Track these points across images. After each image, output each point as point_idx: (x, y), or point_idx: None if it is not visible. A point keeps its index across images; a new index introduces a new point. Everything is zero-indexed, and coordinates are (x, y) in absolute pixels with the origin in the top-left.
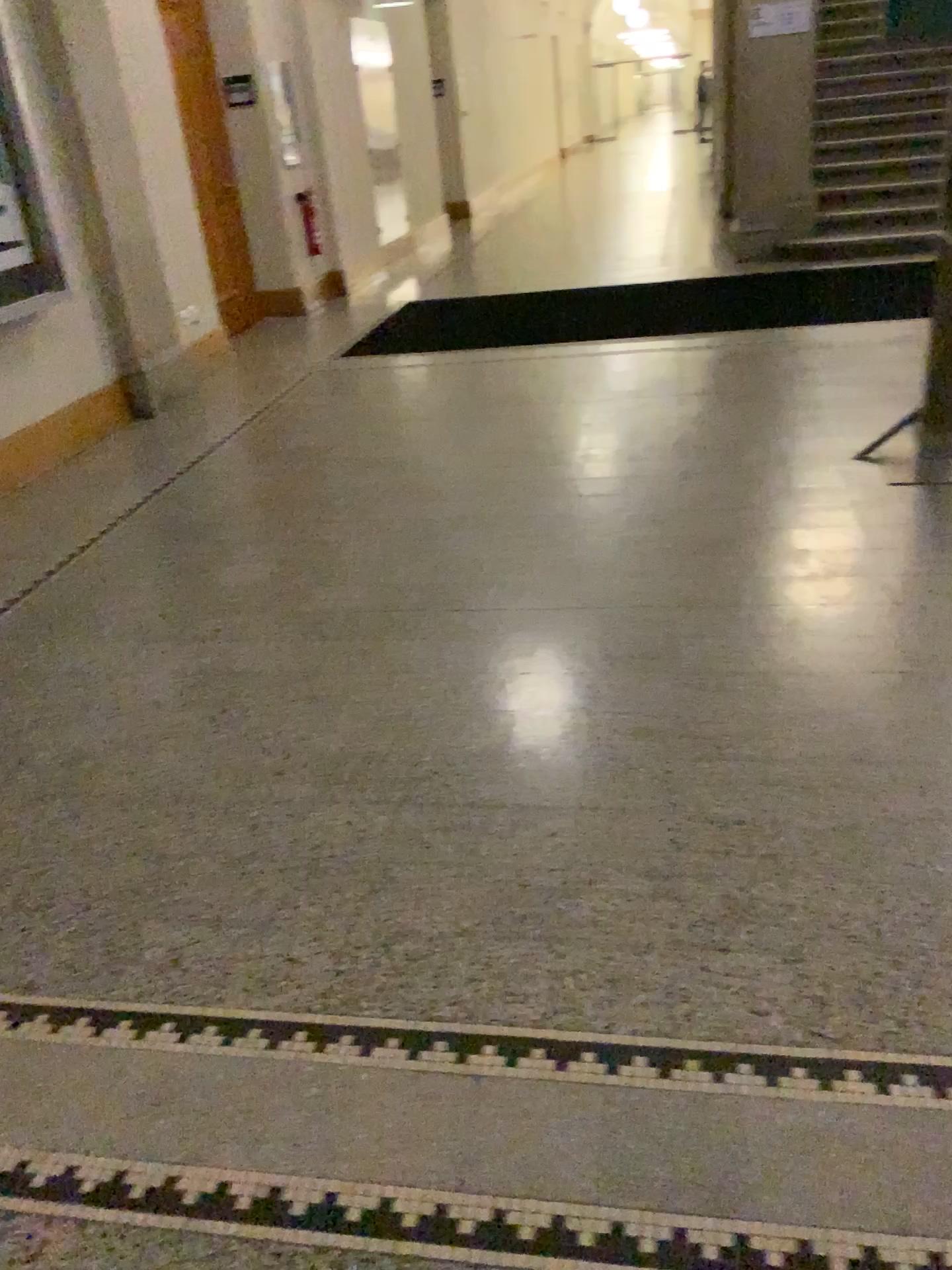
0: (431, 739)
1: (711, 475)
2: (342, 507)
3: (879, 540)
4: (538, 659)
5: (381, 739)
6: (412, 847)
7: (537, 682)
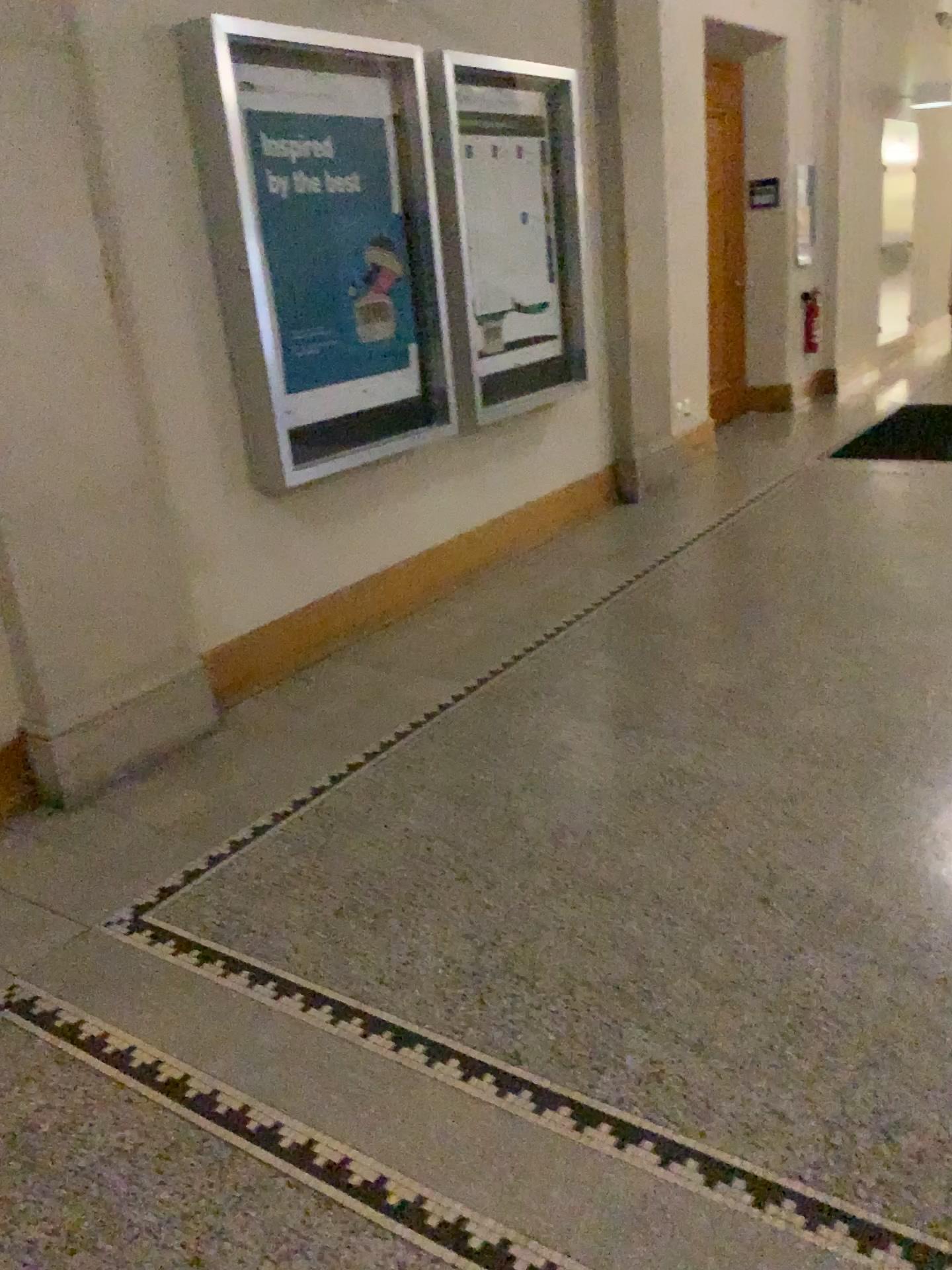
0: (938, 901)
1: None
2: (832, 620)
3: None
4: None
5: (878, 887)
6: (917, 1023)
7: None
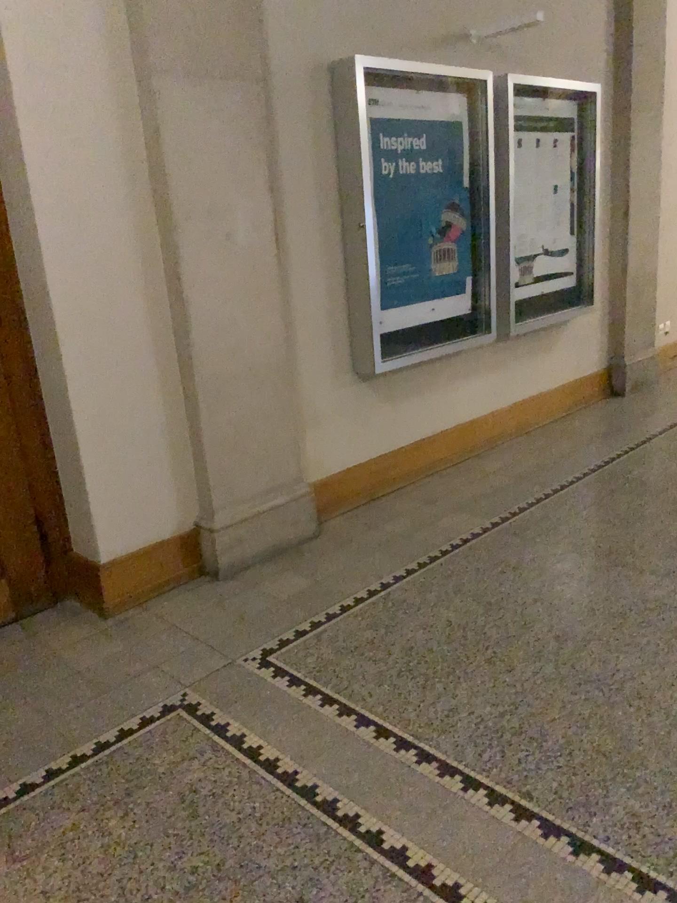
0: None
1: None
2: None
3: None
4: None
5: None
6: None
7: None
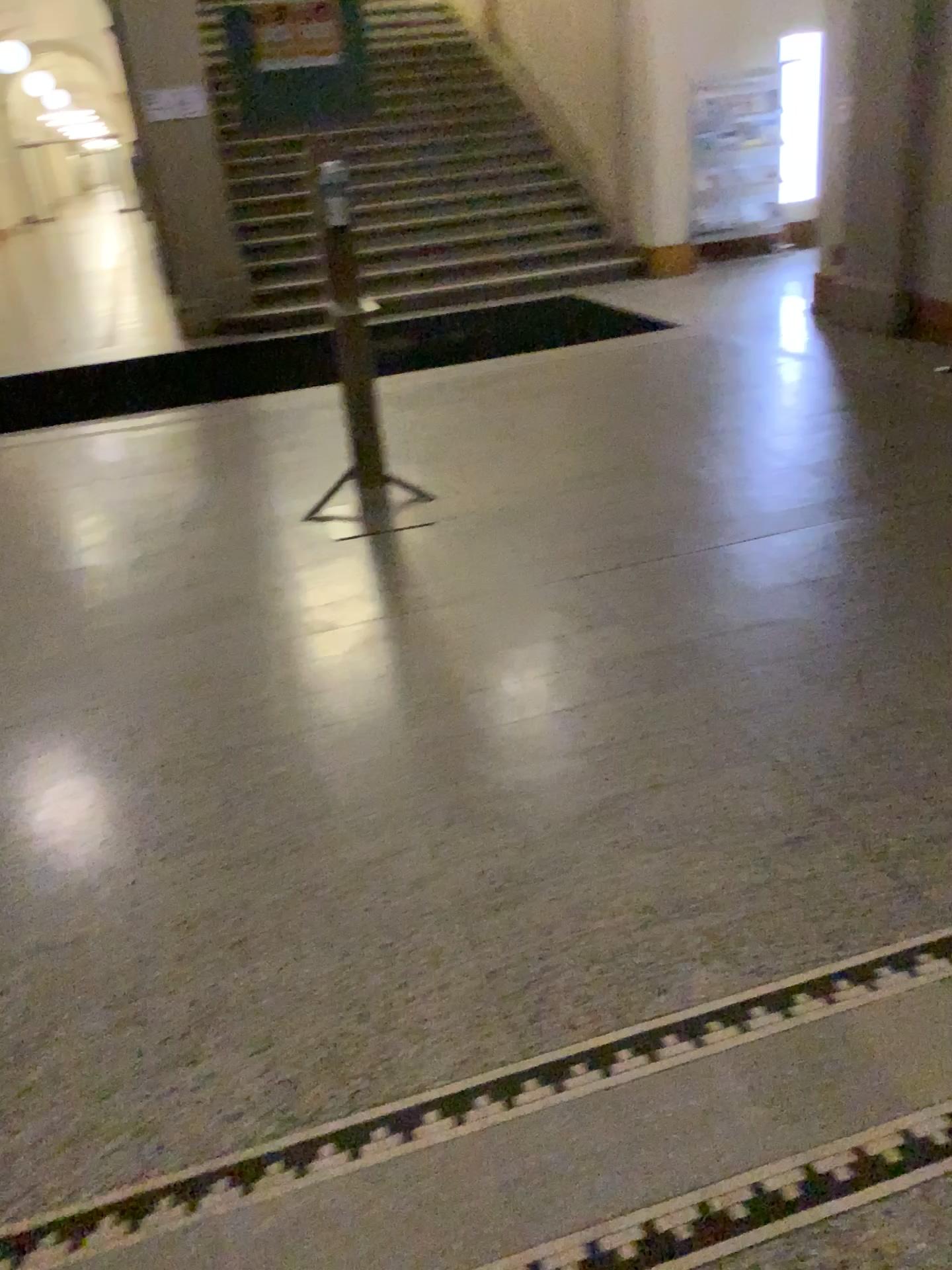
0: None
1: (180, 554)
2: None
3: (345, 591)
4: (5, 791)
5: None
6: None
7: (5, 818)
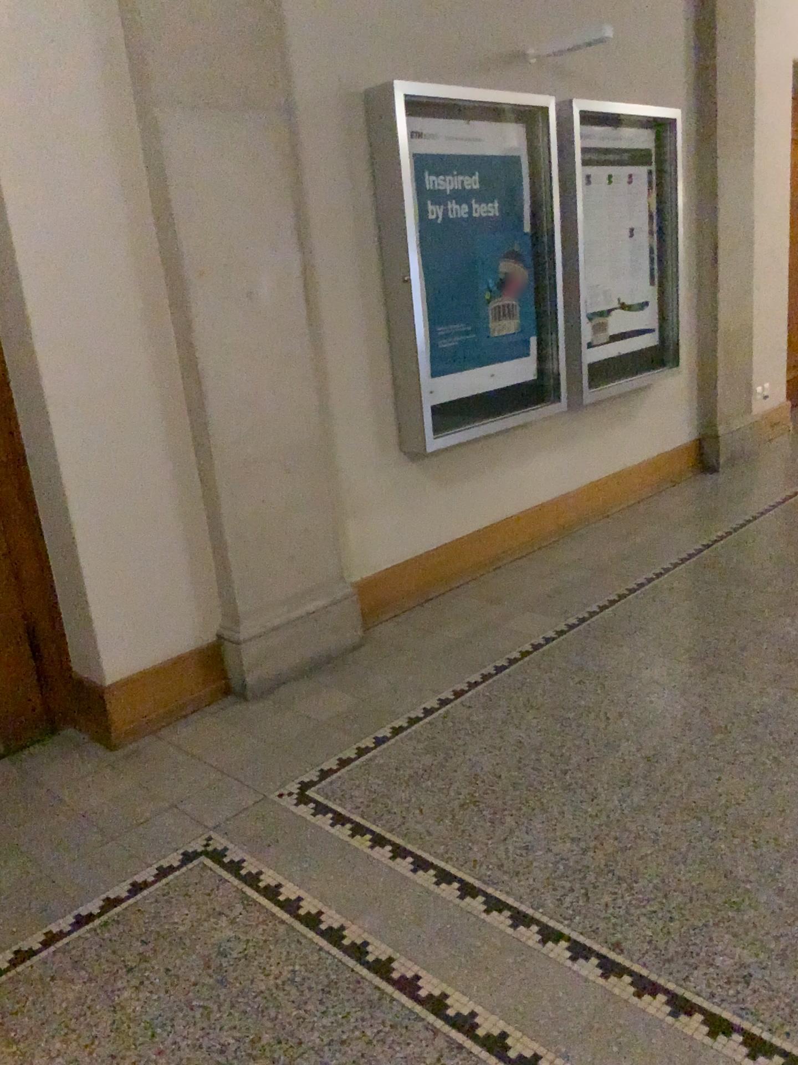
0: None
1: None
2: None
3: None
4: None
5: None
6: None
7: None
